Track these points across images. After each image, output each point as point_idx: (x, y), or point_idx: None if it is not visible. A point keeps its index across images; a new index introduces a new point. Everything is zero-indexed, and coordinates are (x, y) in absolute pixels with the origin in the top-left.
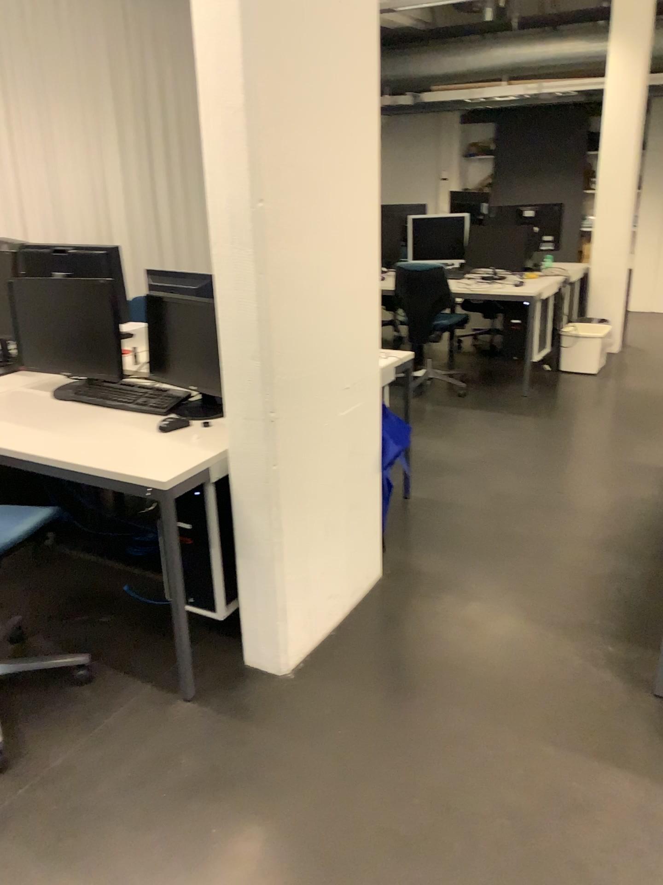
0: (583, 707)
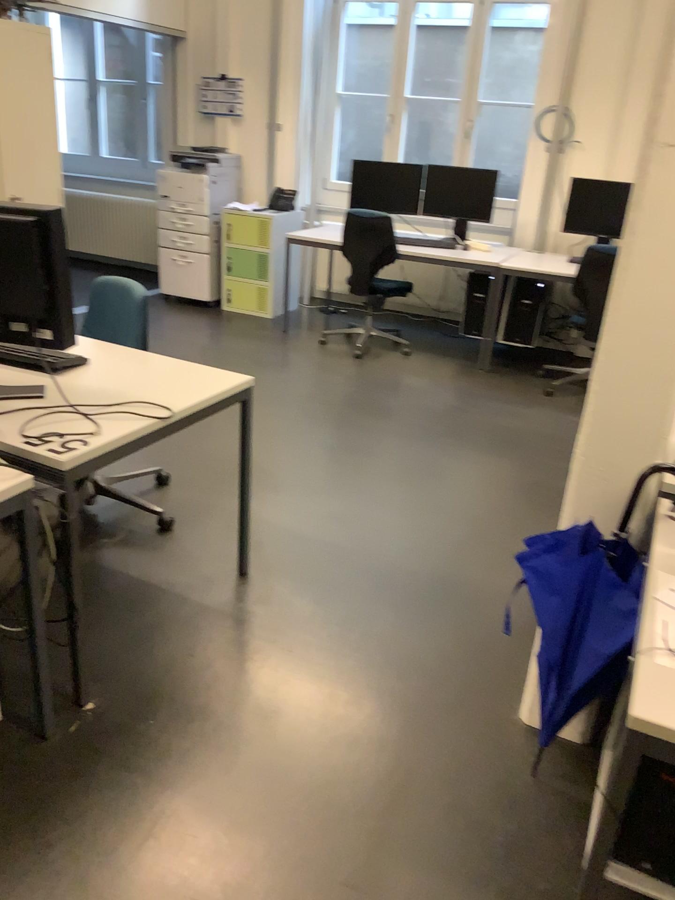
0: (310, 564)
